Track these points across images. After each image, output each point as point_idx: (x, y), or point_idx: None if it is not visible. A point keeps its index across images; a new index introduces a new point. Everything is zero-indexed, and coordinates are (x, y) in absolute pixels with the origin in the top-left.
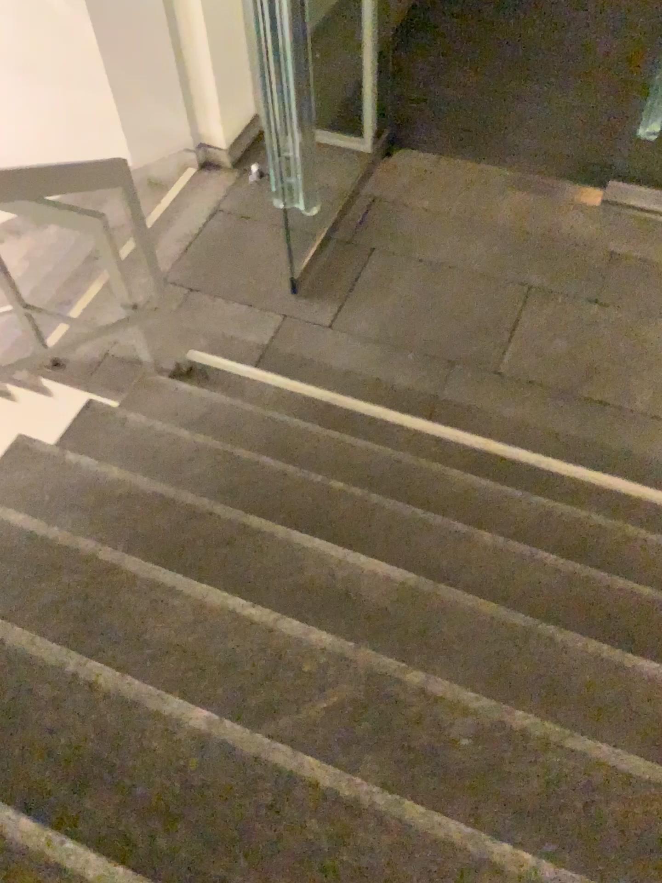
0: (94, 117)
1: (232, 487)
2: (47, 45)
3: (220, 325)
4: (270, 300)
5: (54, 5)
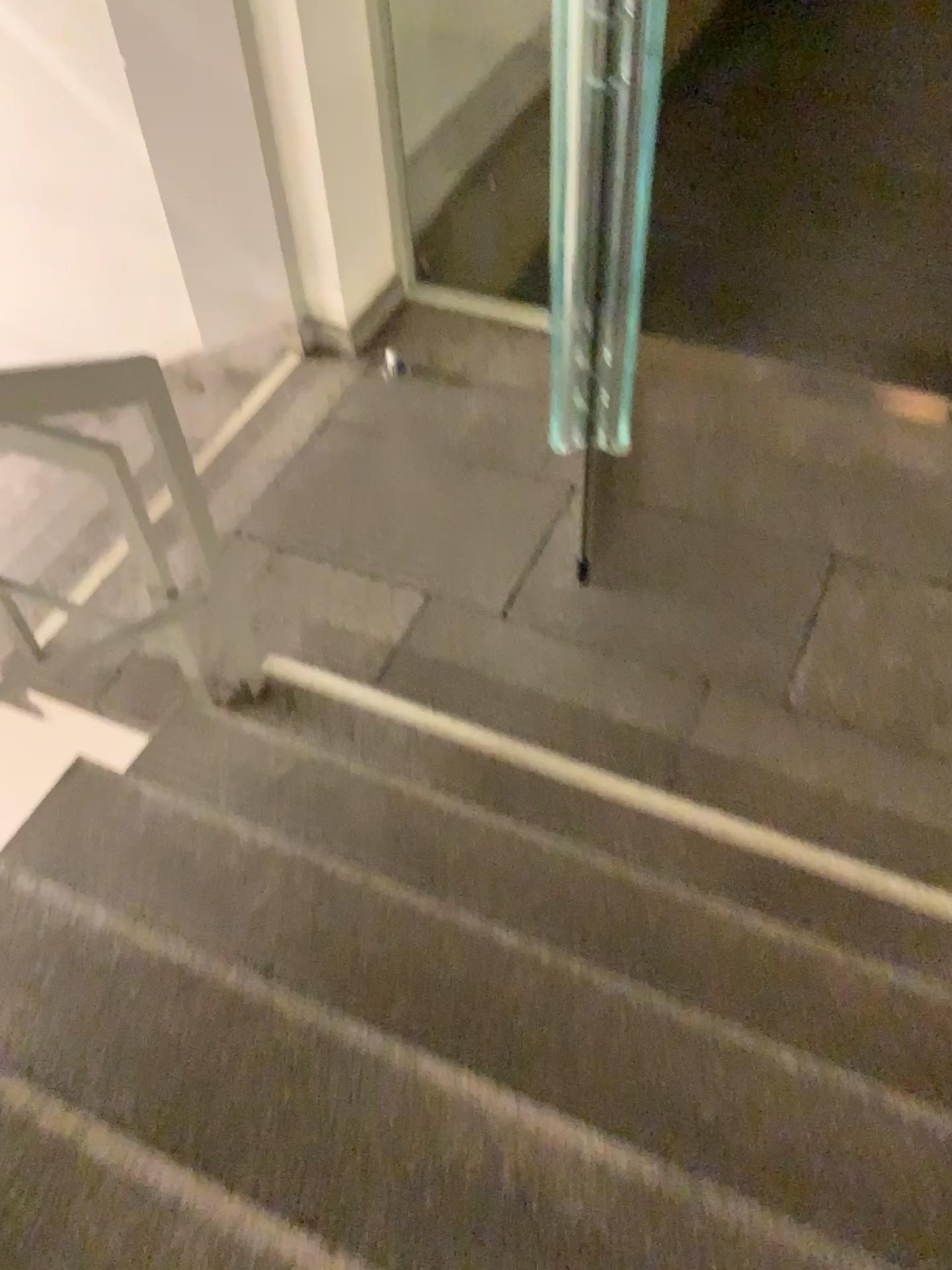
0: (139, 270)
1: (326, 928)
2: (69, 164)
3: (323, 605)
4: (406, 563)
5: (79, 105)
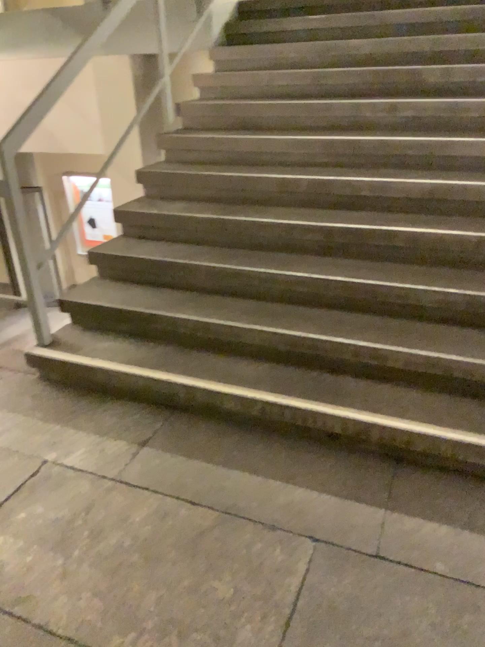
0: None
1: None
2: None
3: None
4: None
5: None
